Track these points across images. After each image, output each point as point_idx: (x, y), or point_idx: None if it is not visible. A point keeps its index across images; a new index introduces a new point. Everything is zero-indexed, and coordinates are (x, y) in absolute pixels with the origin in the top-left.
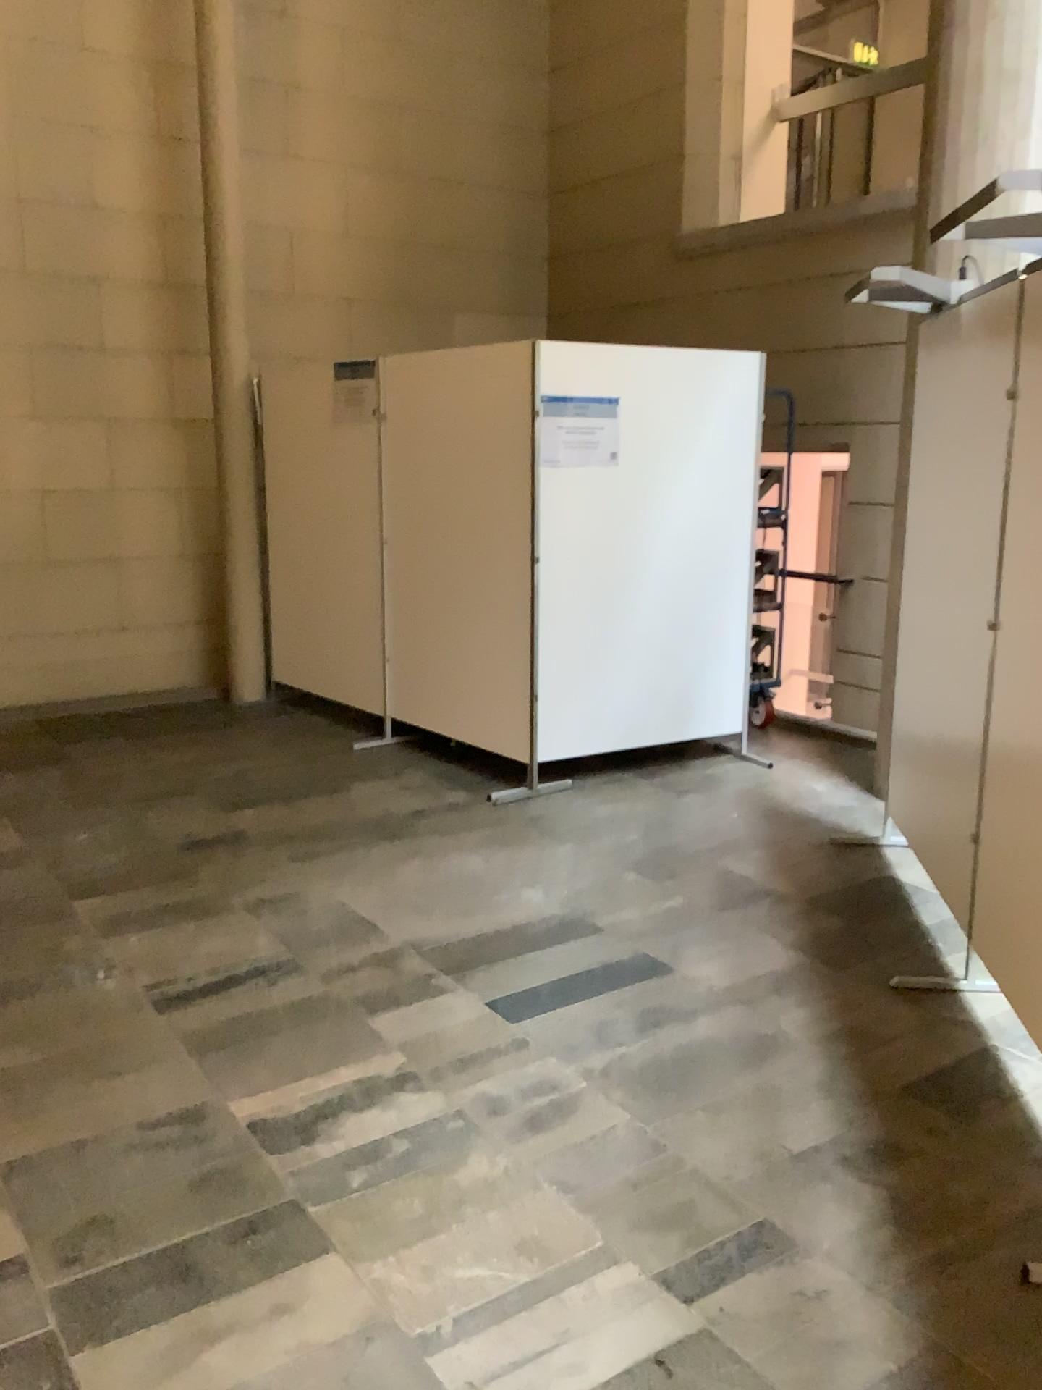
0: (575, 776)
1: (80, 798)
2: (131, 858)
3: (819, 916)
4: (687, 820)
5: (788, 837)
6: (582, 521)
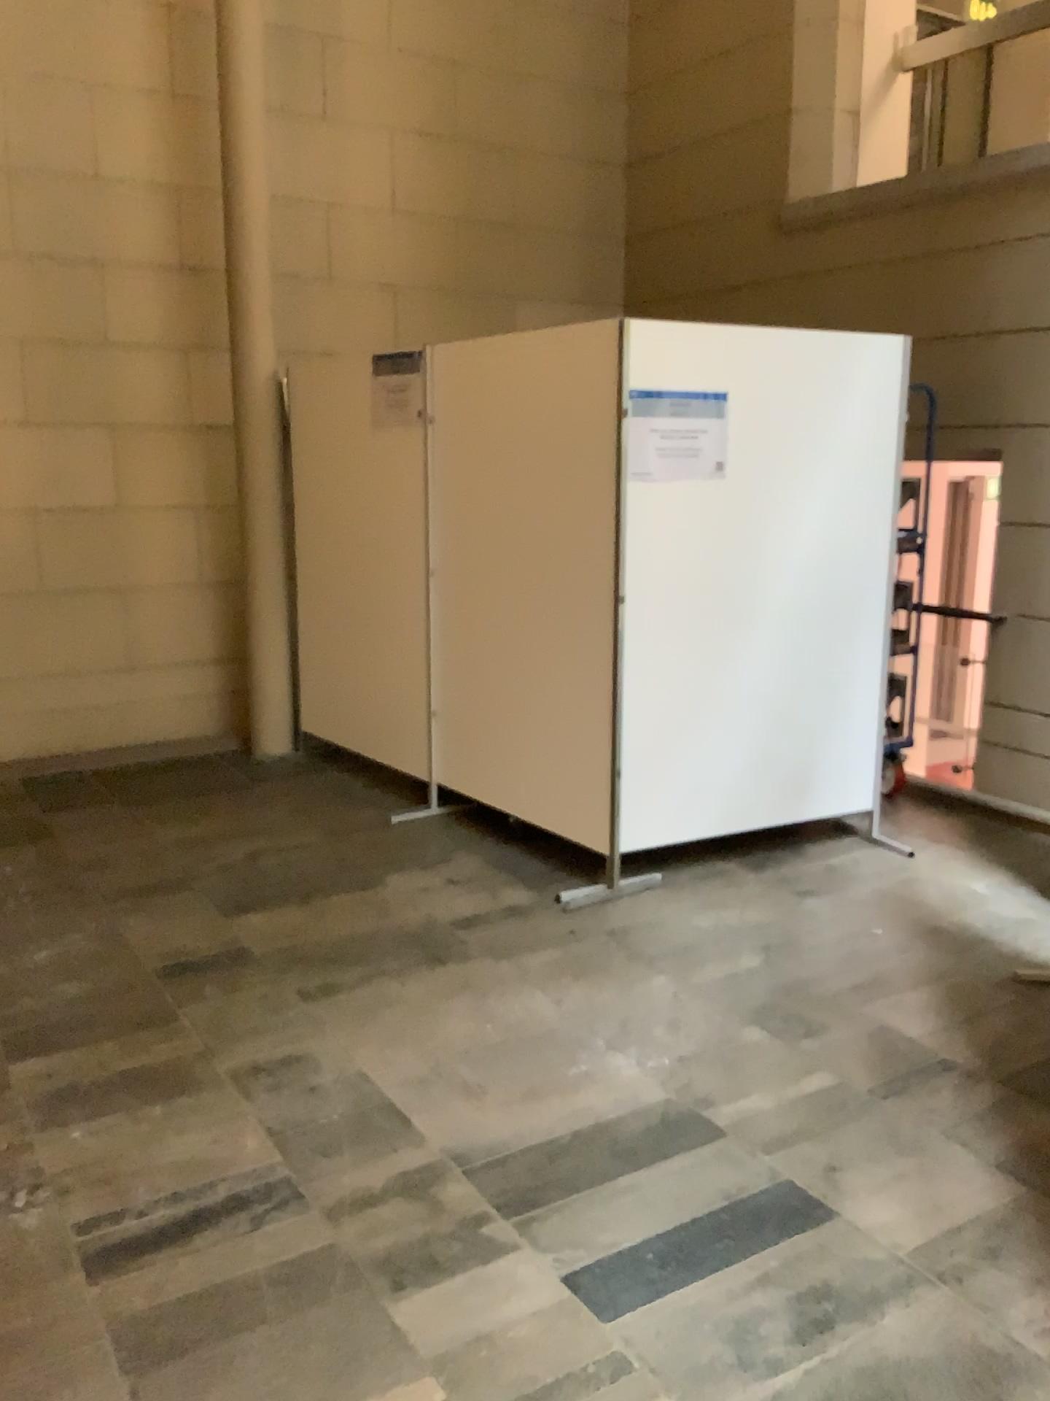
0: (664, 870)
1: (43, 898)
2: (90, 997)
3: (1024, 1116)
4: (816, 943)
5: (954, 974)
6: (679, 552)
